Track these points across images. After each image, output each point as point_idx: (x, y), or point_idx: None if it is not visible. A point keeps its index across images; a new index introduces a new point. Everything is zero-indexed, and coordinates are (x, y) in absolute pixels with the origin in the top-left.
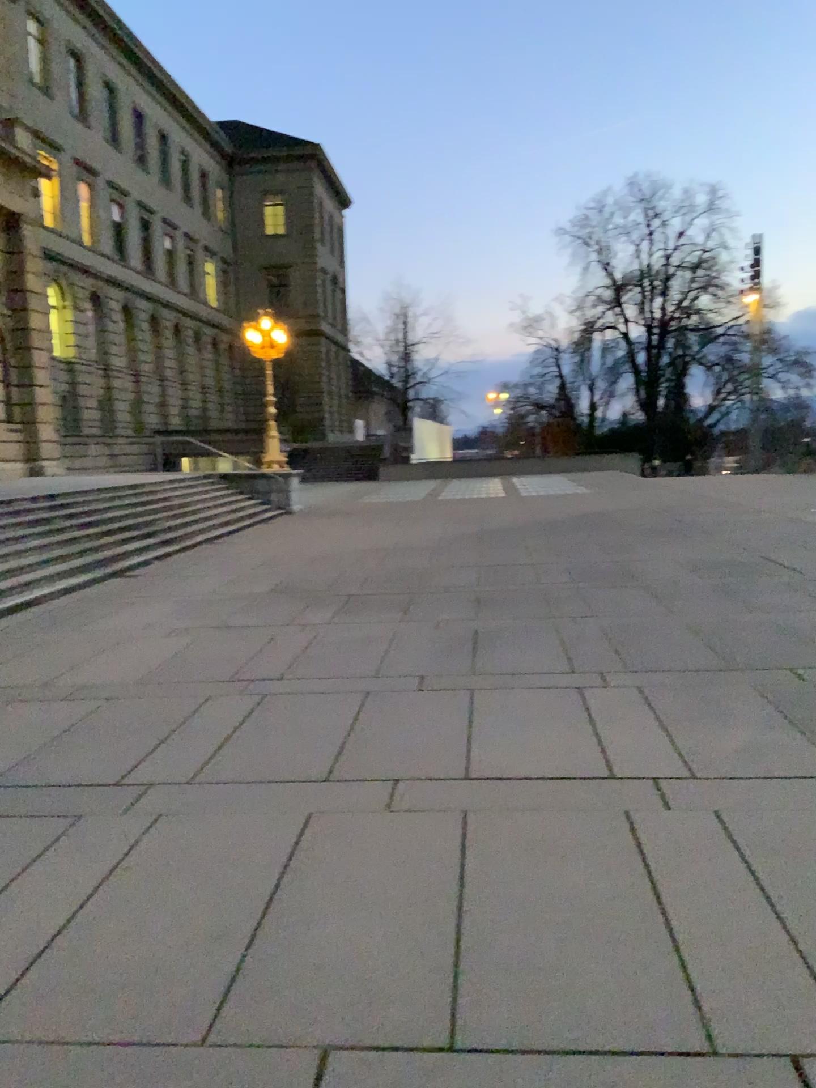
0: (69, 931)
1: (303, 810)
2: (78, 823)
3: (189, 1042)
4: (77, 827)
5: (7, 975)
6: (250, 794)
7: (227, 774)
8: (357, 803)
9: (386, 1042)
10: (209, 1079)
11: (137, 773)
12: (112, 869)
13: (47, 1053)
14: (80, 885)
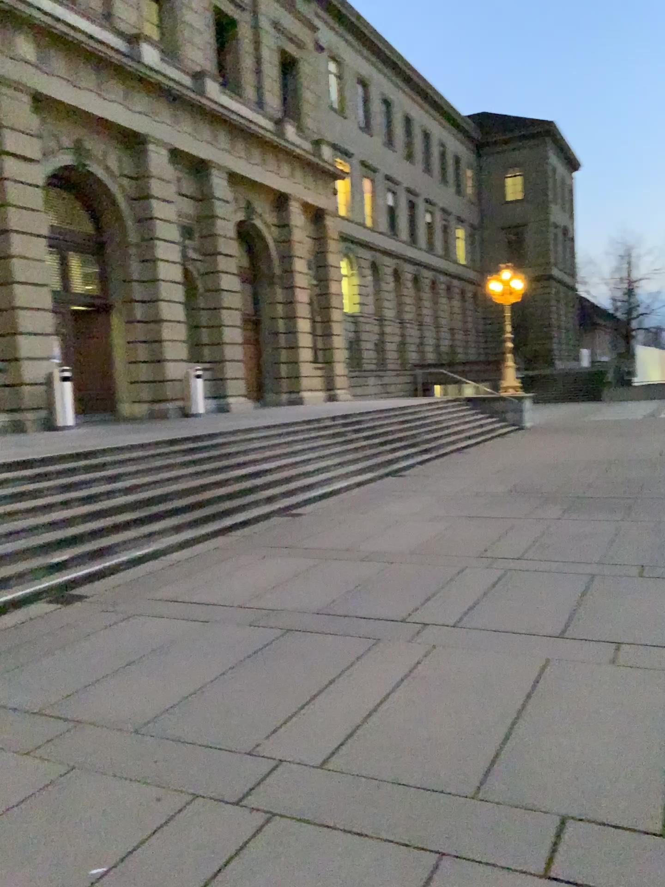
0: (378, 712)
1: (542, 655)
2: (378, 645)
3: (463, 794)
4: (378, 647)
5: (340, 733)
6: (500, 639)
7: (482, 623)
8: (586, 654)
9: (611, 821)
10: (479, 819)
11: (416, 616)
12: (403, 677)
13: (370, 783)
14: (382, 684)
